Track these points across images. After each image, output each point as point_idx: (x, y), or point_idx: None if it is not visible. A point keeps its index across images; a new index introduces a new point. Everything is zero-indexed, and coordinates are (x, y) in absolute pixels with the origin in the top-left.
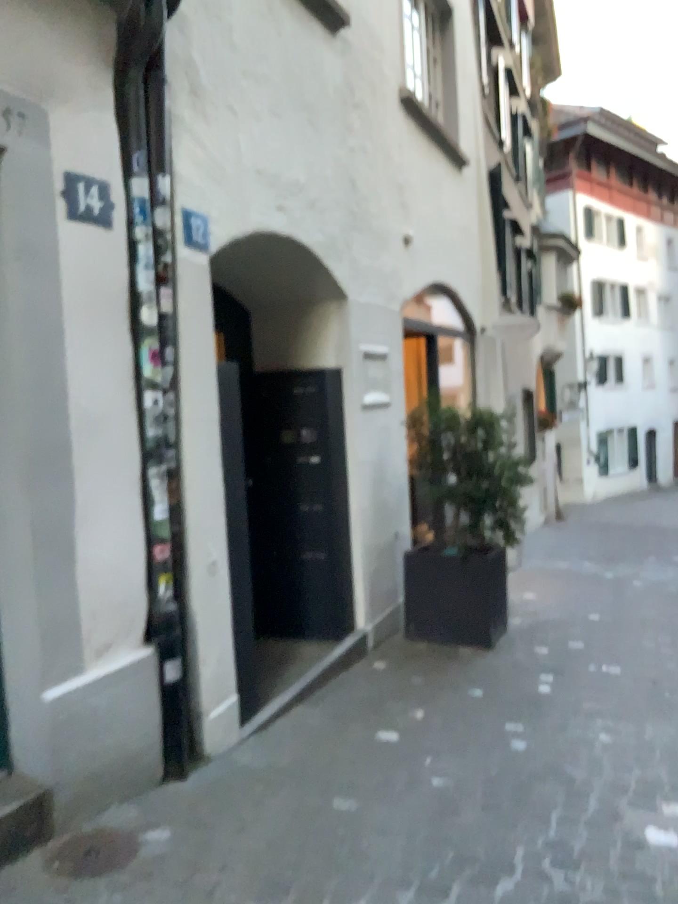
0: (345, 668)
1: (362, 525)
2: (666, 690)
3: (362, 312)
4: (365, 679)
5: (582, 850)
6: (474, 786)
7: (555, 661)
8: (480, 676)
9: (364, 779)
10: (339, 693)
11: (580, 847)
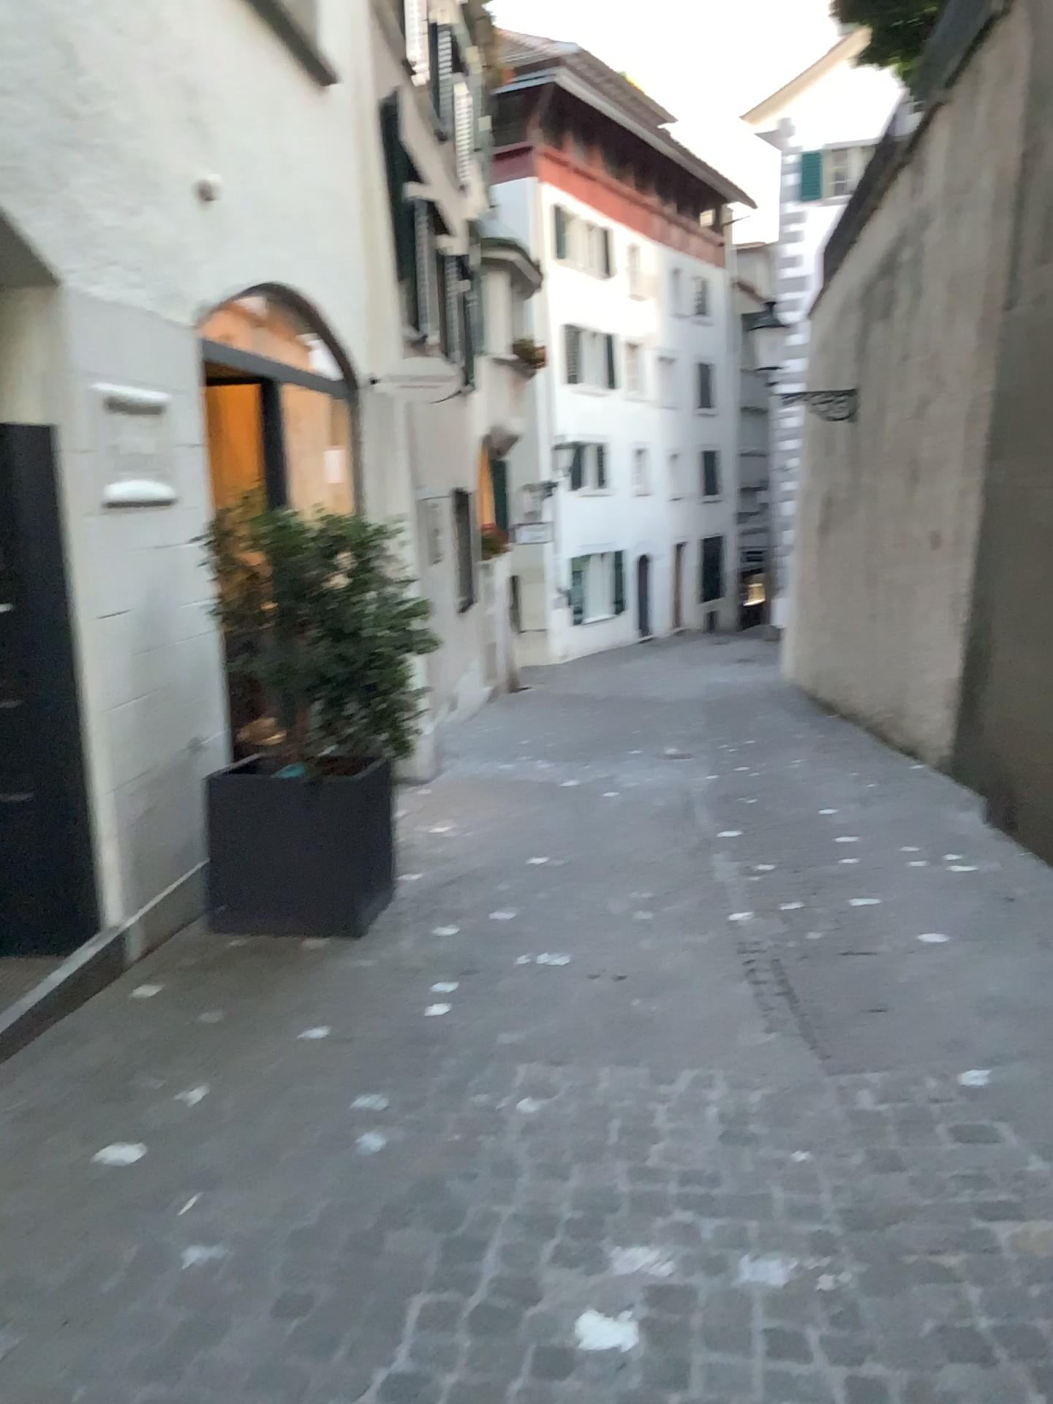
0: (77, 1001)
1: (113, 731)
2: (639, 994)
3: (101, 318)
4: (112, 1023)
5: (454, 1394)
6: (269, 1259)
7: (464, 953)
8: (330, 995)
9: (39, 1276)
10: (50, 1061)
11: (451, 1390)
